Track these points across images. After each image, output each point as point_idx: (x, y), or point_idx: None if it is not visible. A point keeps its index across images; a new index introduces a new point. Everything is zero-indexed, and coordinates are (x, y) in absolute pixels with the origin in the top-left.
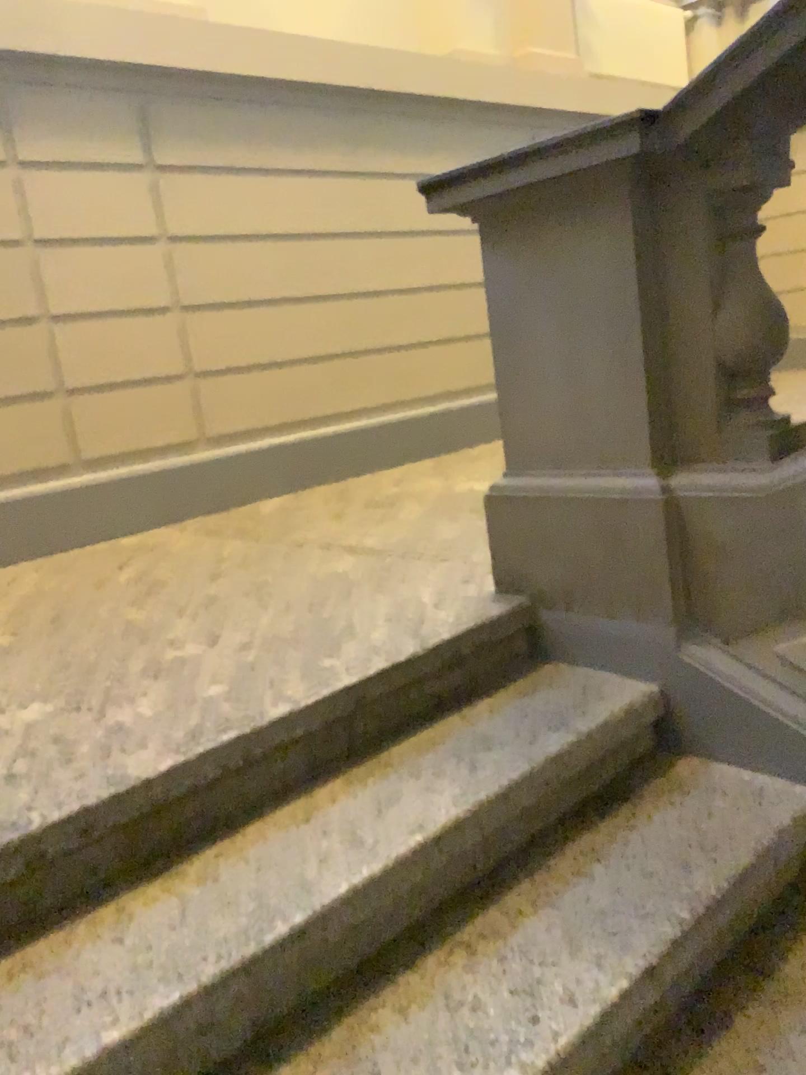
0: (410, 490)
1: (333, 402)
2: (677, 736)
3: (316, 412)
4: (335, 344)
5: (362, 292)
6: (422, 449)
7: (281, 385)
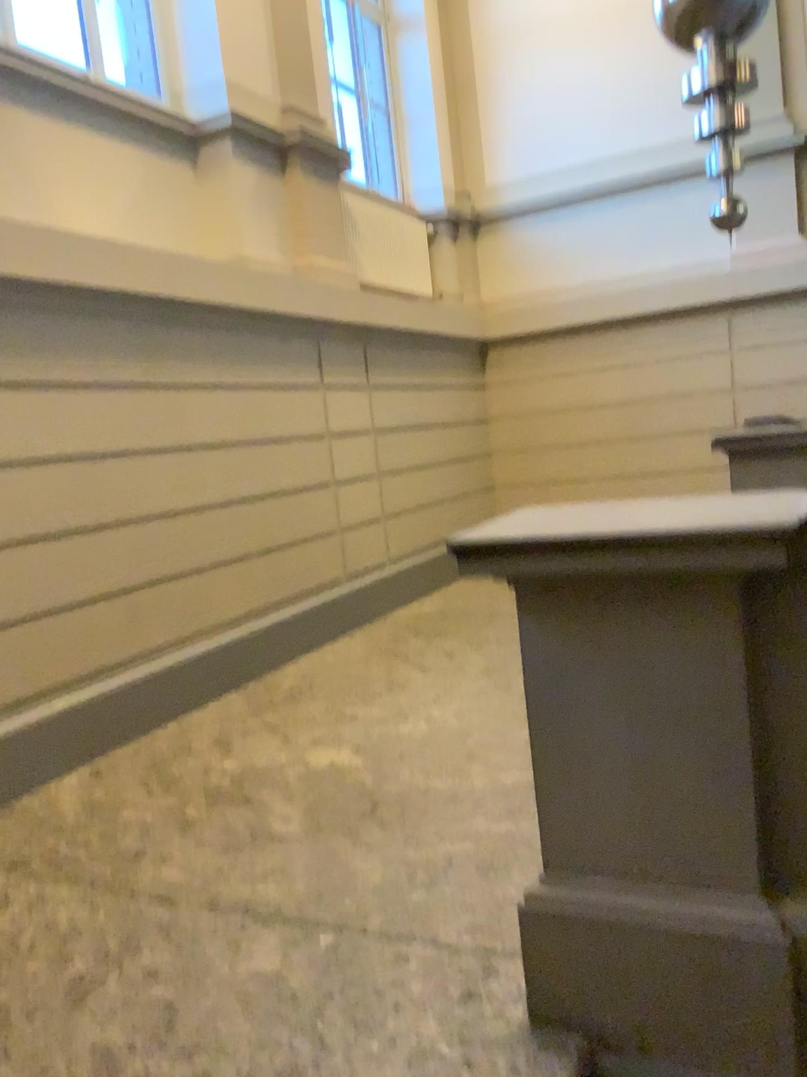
0: (256, 765)
1: (134, 644)
2: None
3: (116, 659)
4: (136, 576)
5: (164, 514)
6: (231, 685)
7: (77, 634)
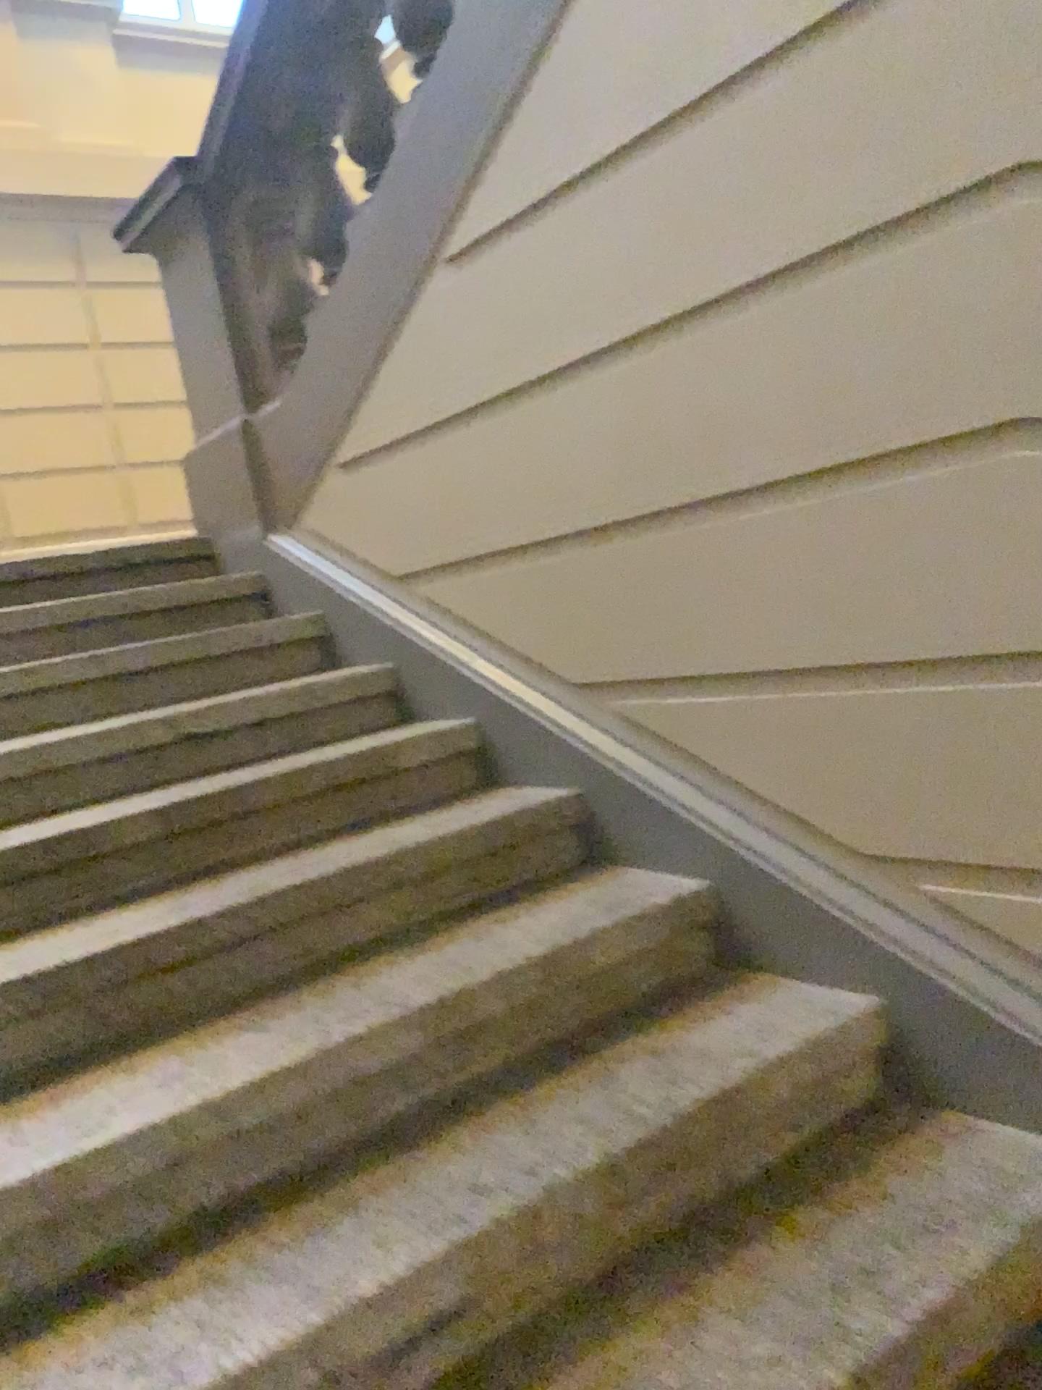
0: None
1: None
2: (271, 602)
3: None
4: None
5: None
6: None
7: None
